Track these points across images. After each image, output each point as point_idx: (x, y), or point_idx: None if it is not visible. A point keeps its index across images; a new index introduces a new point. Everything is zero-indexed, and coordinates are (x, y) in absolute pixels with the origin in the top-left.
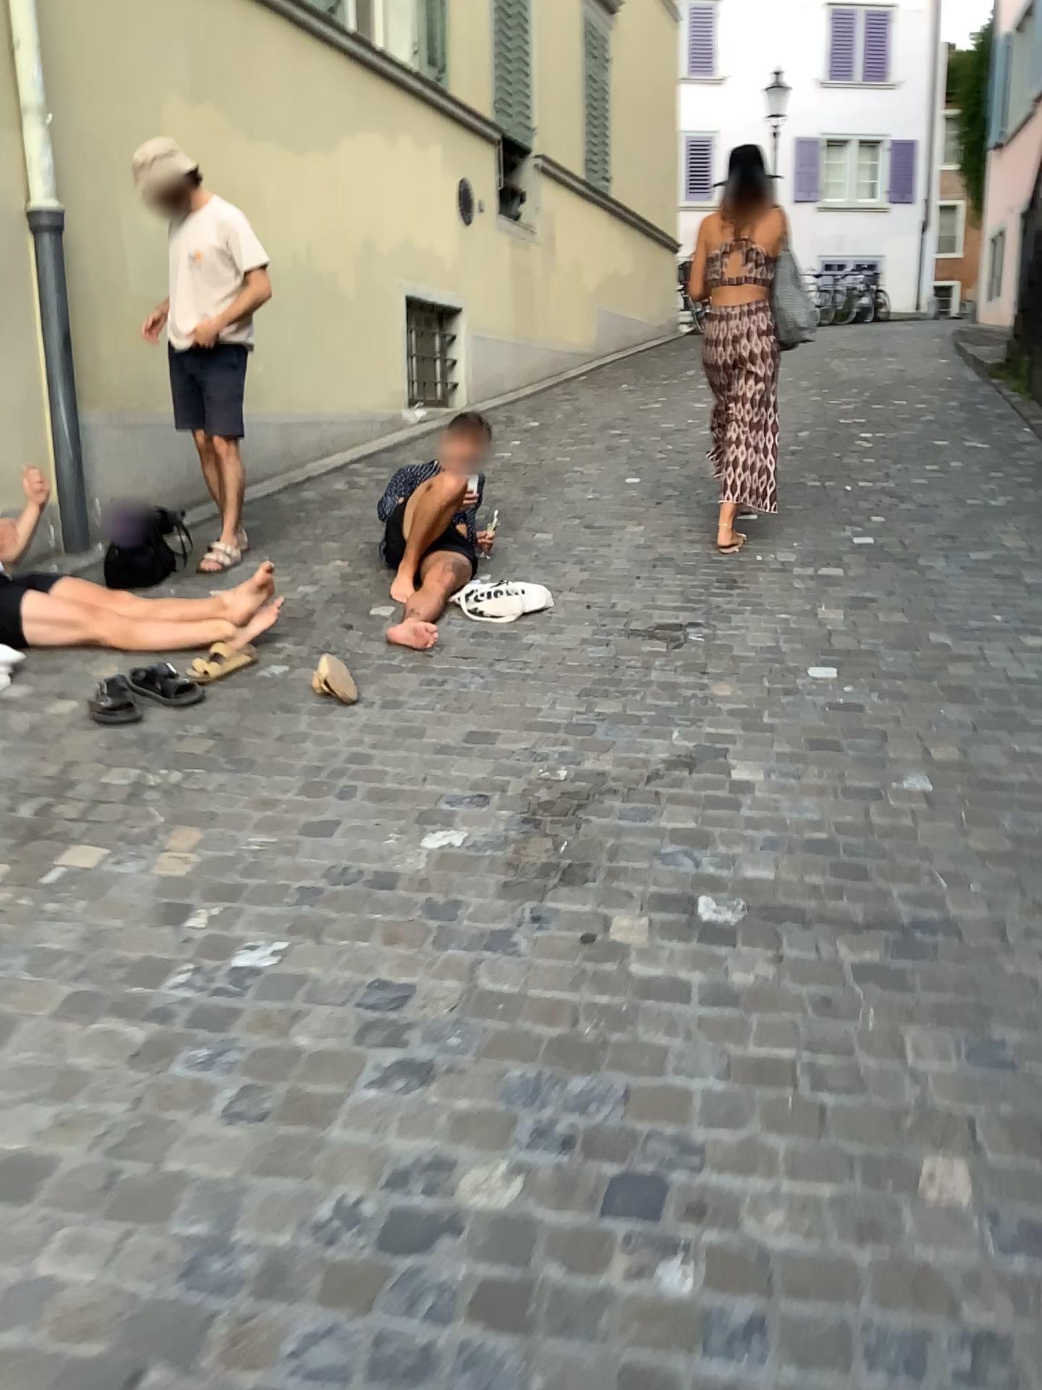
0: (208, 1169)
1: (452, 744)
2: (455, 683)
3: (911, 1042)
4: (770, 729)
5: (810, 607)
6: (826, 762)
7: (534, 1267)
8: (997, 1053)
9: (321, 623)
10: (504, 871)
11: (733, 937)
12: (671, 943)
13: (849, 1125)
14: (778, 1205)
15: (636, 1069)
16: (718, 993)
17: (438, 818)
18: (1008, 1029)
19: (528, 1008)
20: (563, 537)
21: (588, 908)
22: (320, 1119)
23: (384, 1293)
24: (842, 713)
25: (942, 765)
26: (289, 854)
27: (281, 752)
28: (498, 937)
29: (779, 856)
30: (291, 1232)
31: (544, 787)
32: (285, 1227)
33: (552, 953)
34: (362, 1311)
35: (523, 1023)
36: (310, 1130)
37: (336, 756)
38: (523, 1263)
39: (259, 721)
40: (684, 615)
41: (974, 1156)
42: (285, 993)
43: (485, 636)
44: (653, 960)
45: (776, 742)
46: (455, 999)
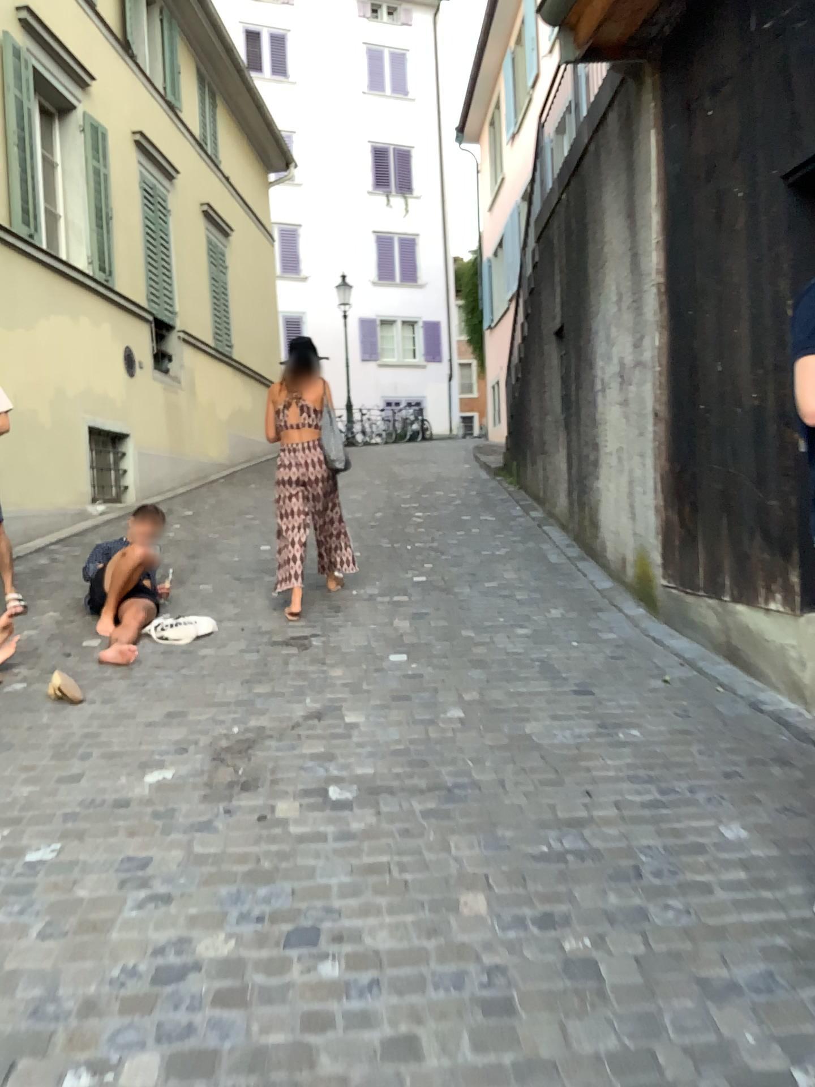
0: (34, 963)
1: (156, 720)
2: (152, 684)
3: (454, 843)
4: (366, 693)
5: (387, 621)
6: (402, 708)
7: (248, 975)
8: (501, 842)
9: (46, 653)
10: (202, 787)
11: (350, 805)
12: (313, 813)
13: (422, 885)
14: (384, 926)
15: (298, 877)
16: (344, 834)
17: (153, 763)
18: (507, 829)
19: (227, 856)
20: (217, 587)
21: (260, 801)
22: (103, 928)
23: (160, 1000)
24: (409, 680)
25: (470, 703)
26: (52, 793)
27: (33, 735)
28: (203, 823)
29: (375, 761)
30: (96, 984)
31: (223, 738)
32: (91, 982)
33: (239, 827)
34: (148, 1011)
35: (226, 864)
36: (98, 934)
37: (74, 734)
38: (242, 974)
39: (12, 719)
40: (306, 631)
41: (489, 889)
42: (65, 869)
43: (170, 654)
44: (303, 822)
45: (370, 700)
46: (180, 857)
